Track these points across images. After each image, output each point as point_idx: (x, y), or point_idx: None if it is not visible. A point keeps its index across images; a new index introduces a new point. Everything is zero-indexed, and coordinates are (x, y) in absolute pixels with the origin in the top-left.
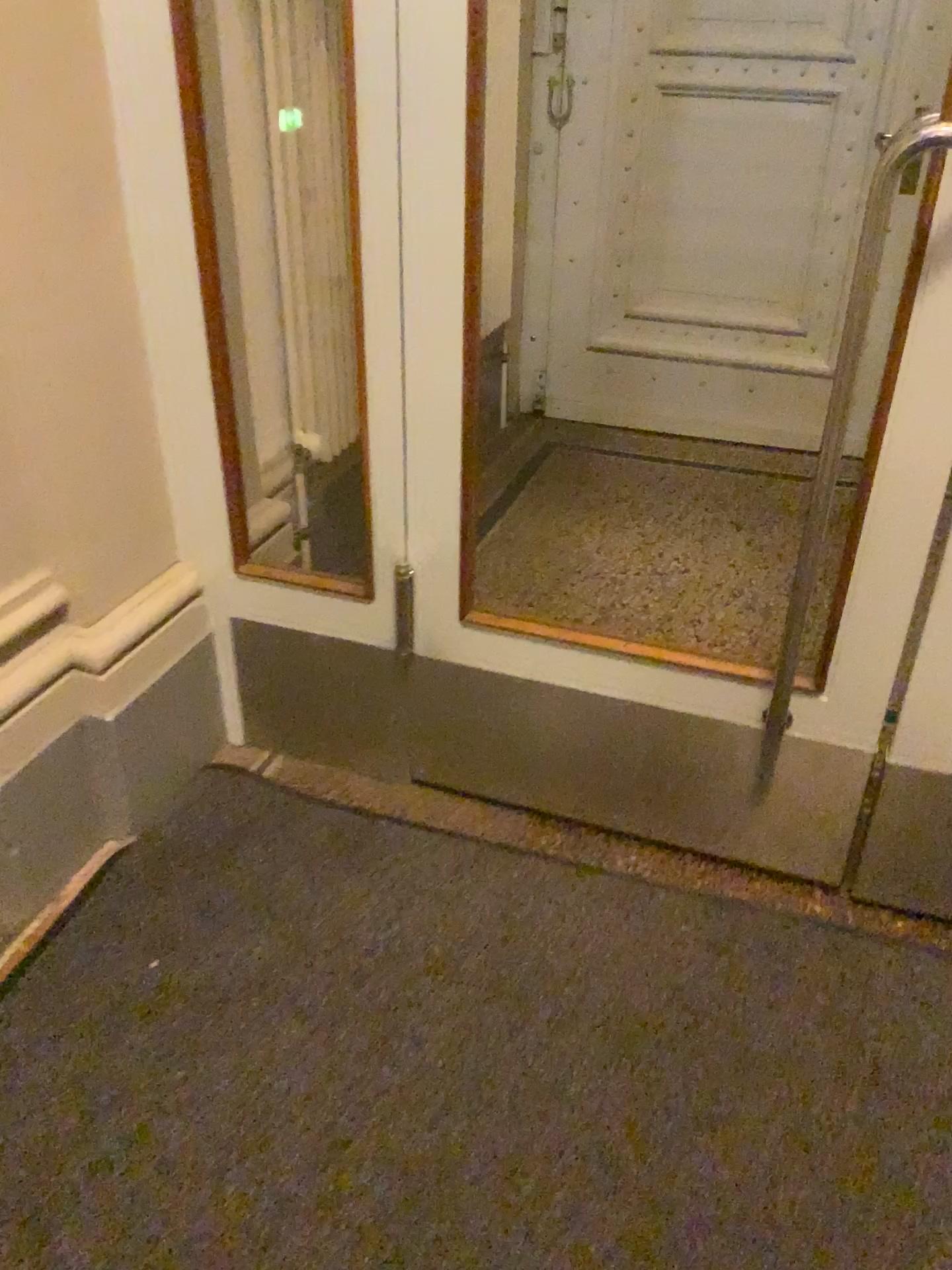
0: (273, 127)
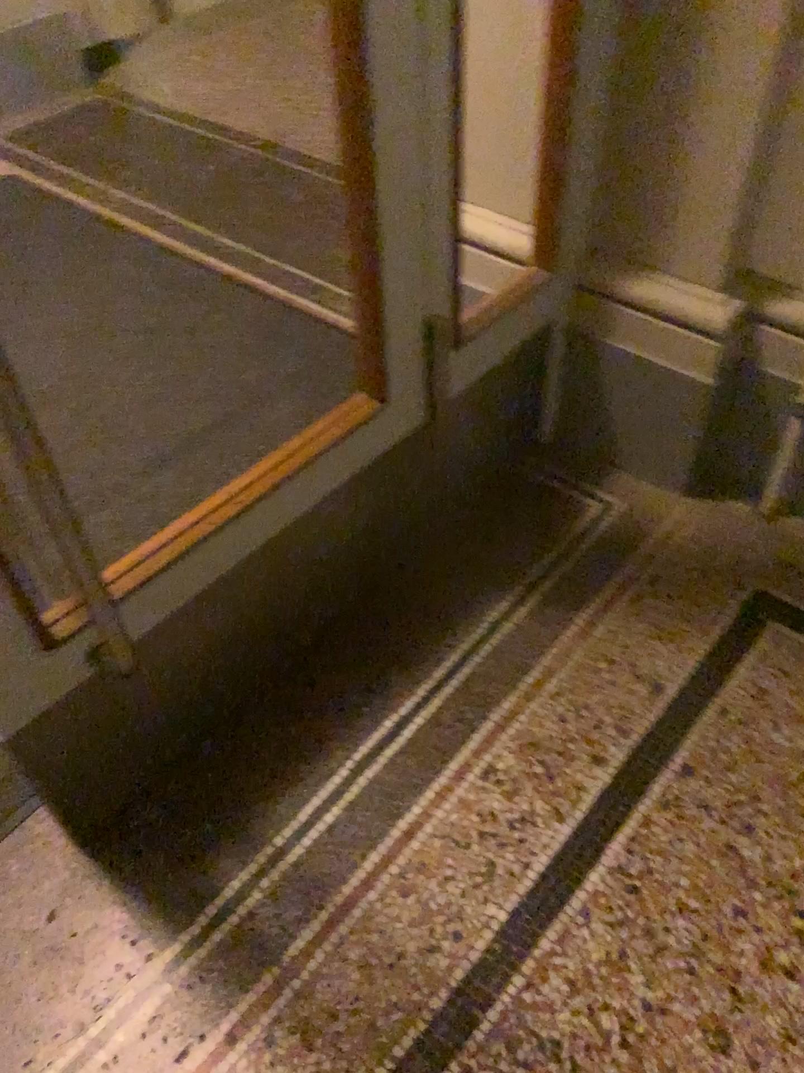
0: None
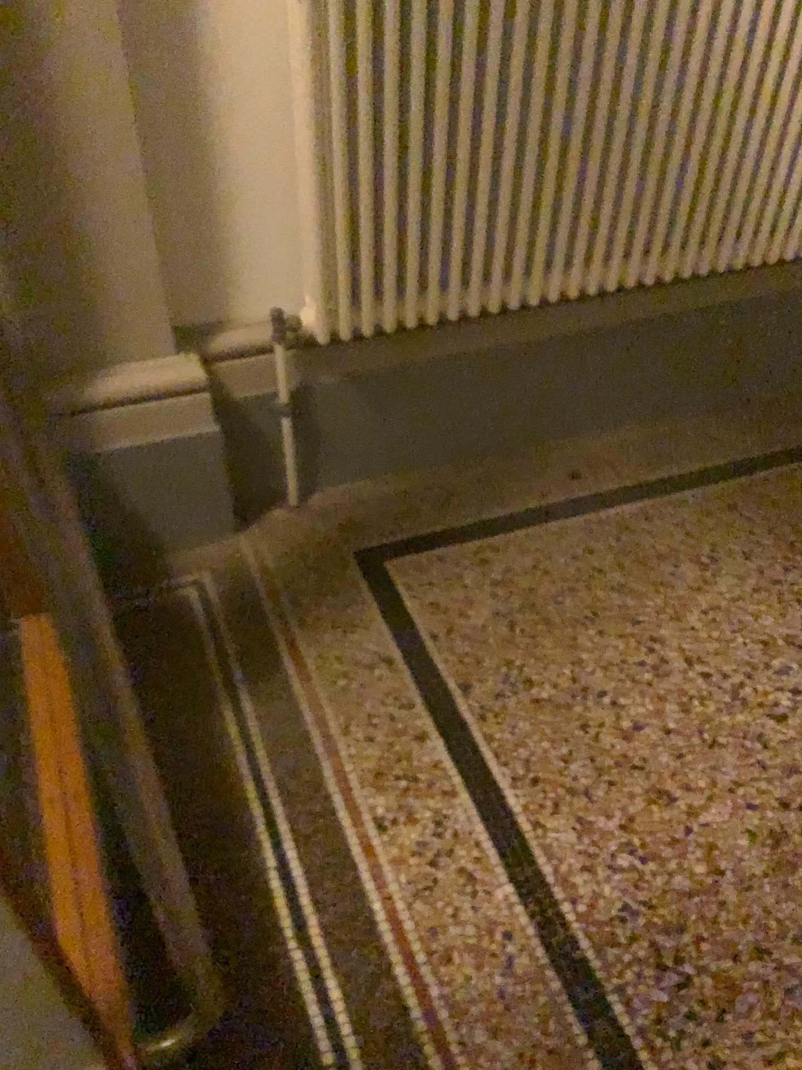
0: None
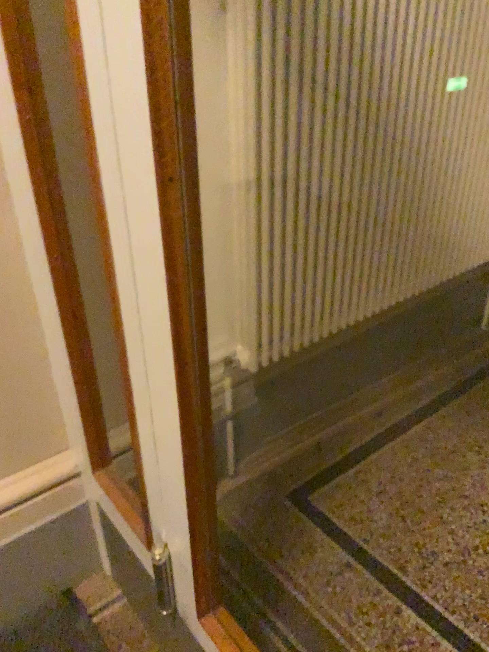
0: (229, 132)
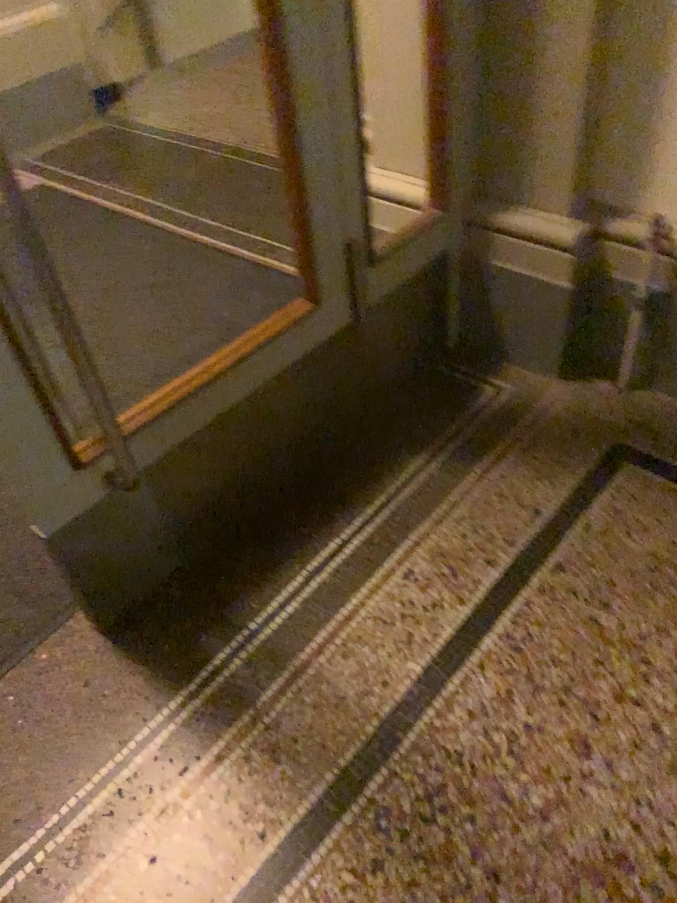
0: None
